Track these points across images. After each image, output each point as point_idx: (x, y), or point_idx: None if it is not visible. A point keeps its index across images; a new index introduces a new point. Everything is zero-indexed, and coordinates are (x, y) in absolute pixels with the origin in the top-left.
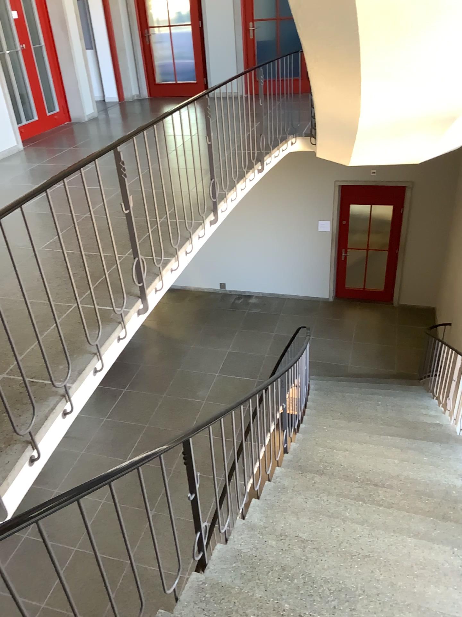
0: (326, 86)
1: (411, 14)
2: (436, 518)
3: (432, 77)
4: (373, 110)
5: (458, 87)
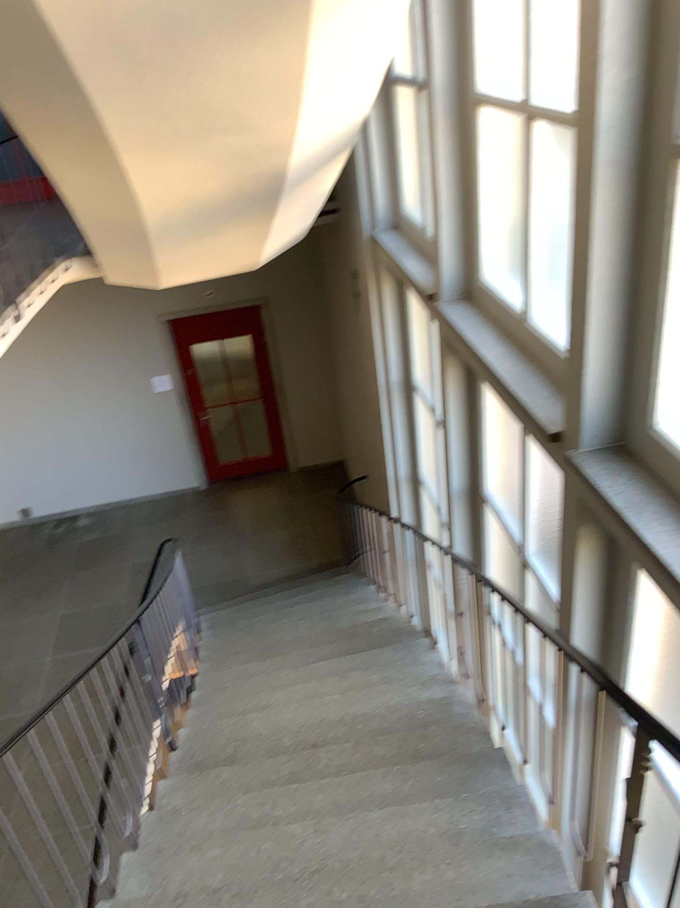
0: (69, 169)
1: (147, 40)
2: (403, 762)
3: (219, 135)
4: (156, 196)
5: (262, 146)
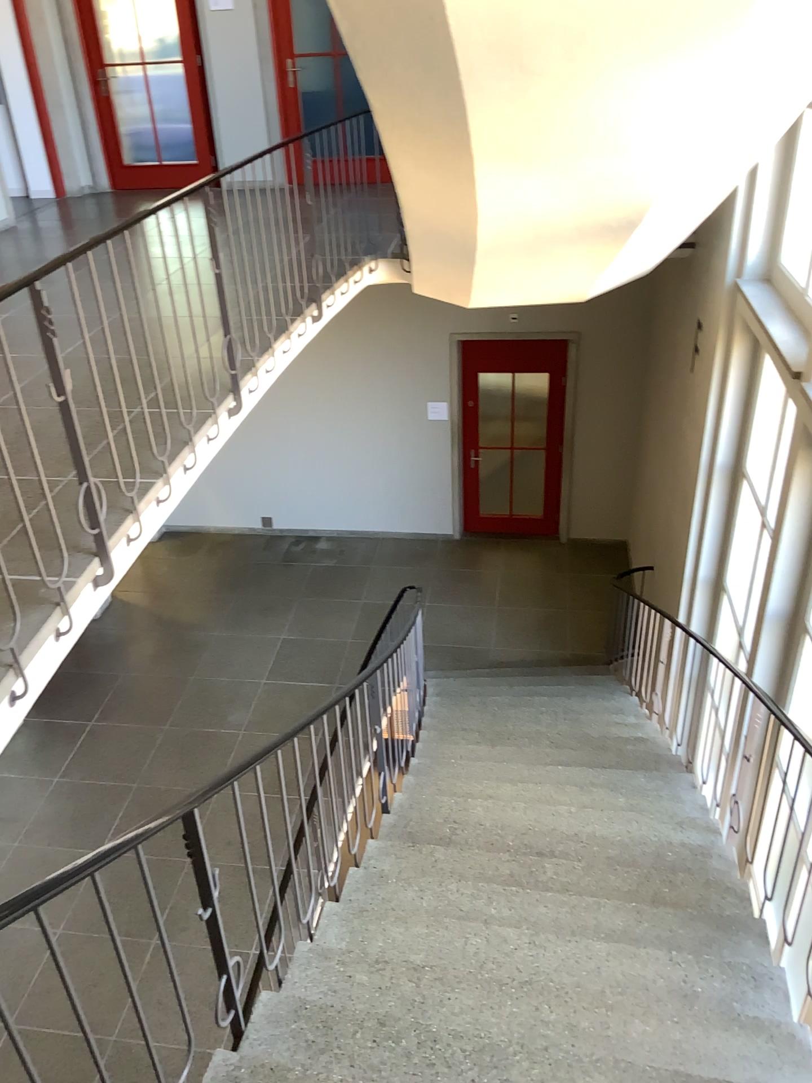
0: (417, 172)
1: (545, 52)
2: (641, 901)
3: (590, 156)
4: (500, 212)
5: (635, 173)
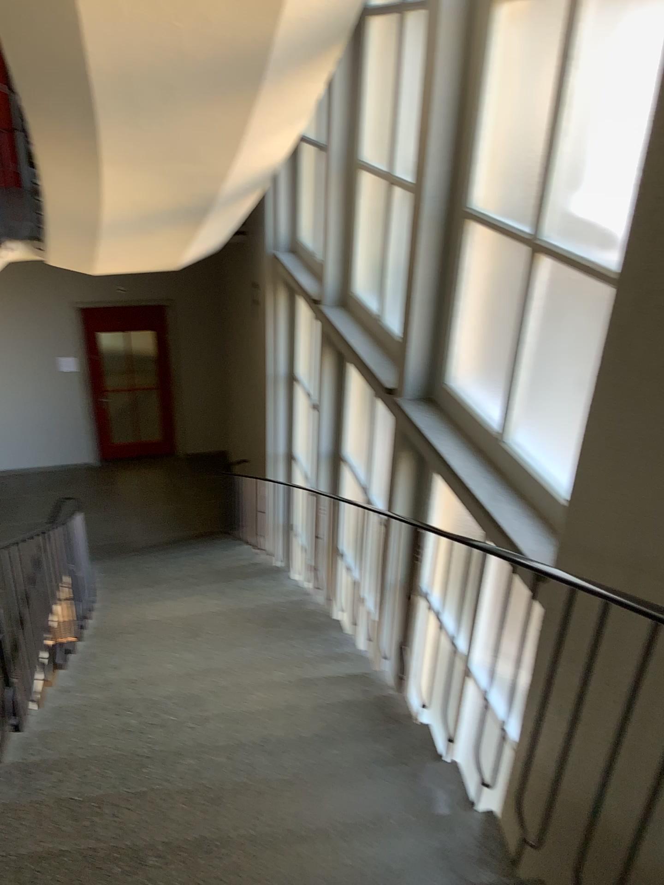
0: (62, 169)
1: (150, 96)
2: (268, 627)
3: (178, 162)
4: (120, 198)
5: (206, 174)
